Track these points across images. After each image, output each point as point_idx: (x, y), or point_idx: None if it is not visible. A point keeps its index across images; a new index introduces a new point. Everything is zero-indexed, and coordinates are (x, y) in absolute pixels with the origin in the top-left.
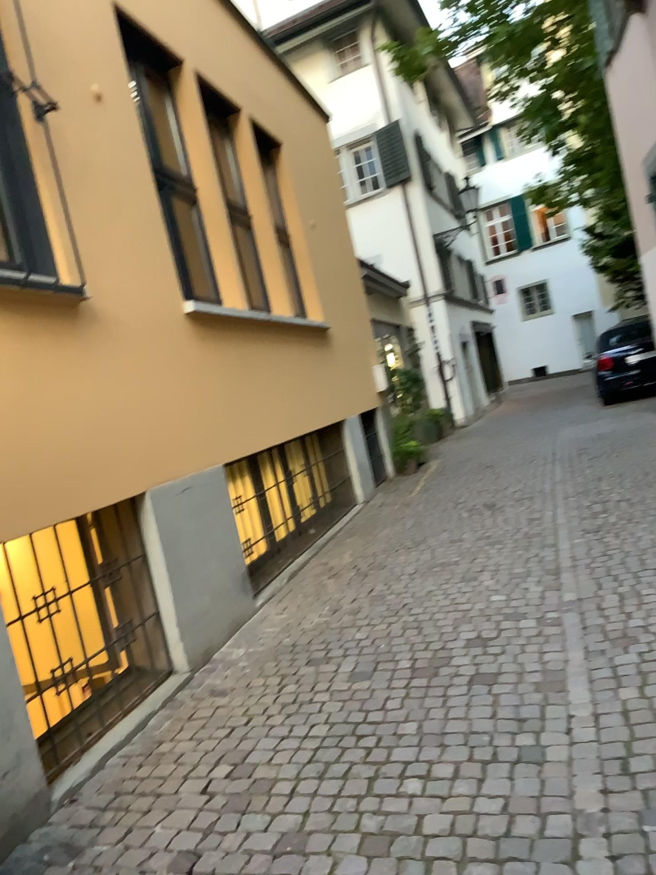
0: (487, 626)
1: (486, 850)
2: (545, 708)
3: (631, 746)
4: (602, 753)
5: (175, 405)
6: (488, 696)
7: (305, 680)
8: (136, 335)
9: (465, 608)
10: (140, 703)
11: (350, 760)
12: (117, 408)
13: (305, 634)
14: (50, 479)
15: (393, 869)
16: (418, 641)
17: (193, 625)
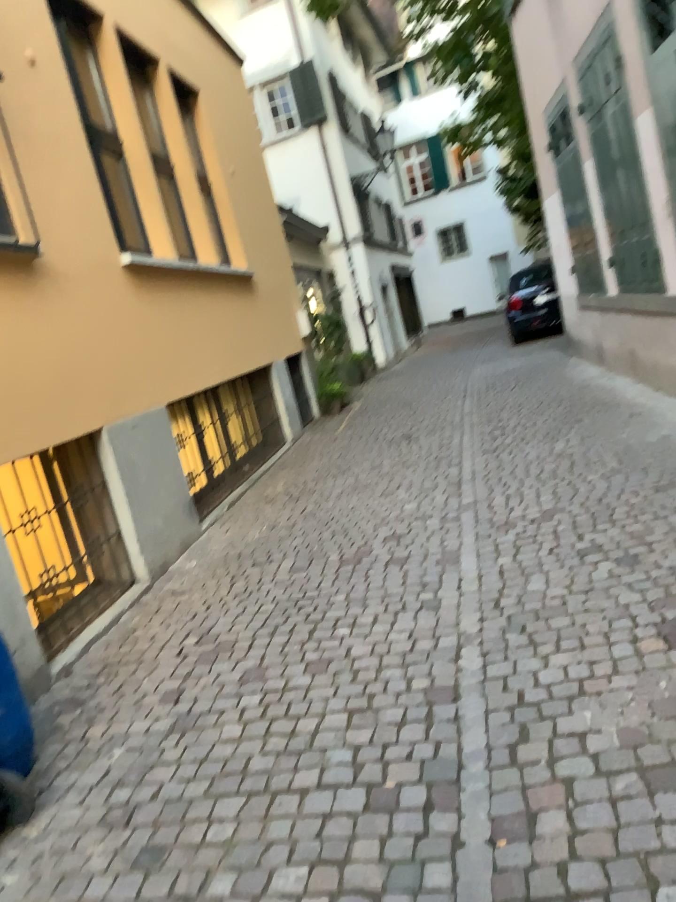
0: (402, 526)
1: (396, 662)
2: (444, 576)
3: (503, 592)
4: (482, 598)
5: (120, 349)
6: (401, 572)
7: (252, 577)
8: (82, 286)
9: (384, 515)
10: (110, 605)
11: (294, 623)
12: (73, 353)
13: (248, 546)
14: (25, 414)
15: (330, 680)
16: (345, 541)
17: (151, 542)
